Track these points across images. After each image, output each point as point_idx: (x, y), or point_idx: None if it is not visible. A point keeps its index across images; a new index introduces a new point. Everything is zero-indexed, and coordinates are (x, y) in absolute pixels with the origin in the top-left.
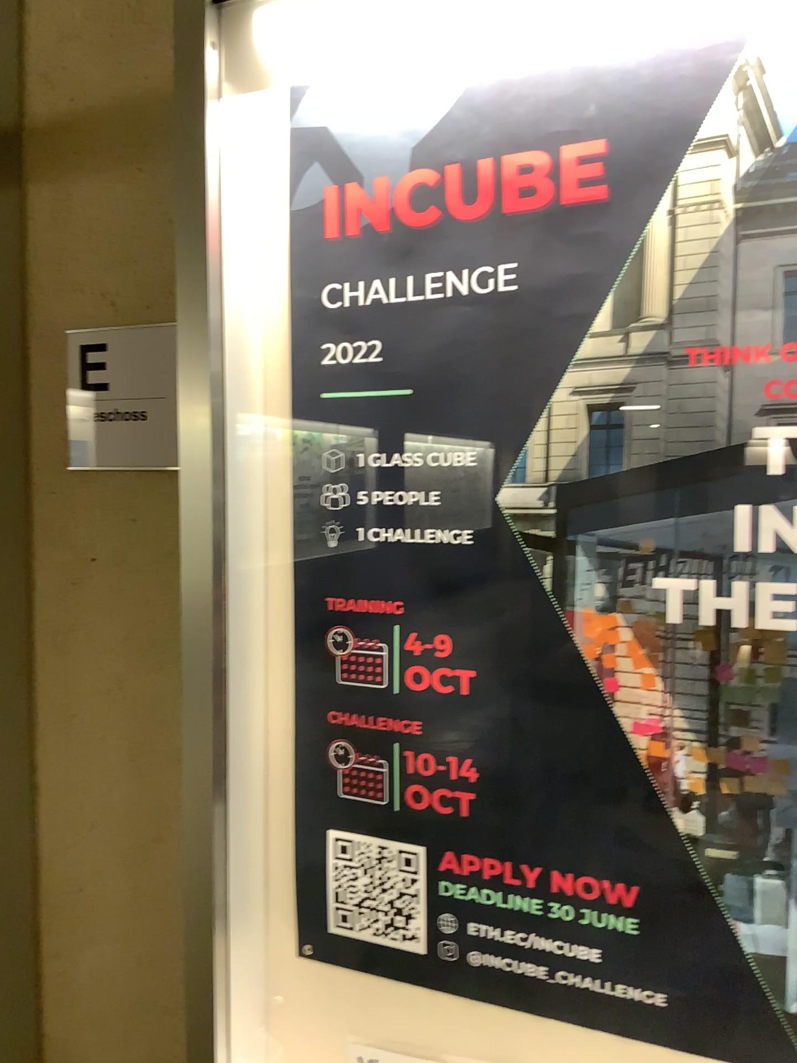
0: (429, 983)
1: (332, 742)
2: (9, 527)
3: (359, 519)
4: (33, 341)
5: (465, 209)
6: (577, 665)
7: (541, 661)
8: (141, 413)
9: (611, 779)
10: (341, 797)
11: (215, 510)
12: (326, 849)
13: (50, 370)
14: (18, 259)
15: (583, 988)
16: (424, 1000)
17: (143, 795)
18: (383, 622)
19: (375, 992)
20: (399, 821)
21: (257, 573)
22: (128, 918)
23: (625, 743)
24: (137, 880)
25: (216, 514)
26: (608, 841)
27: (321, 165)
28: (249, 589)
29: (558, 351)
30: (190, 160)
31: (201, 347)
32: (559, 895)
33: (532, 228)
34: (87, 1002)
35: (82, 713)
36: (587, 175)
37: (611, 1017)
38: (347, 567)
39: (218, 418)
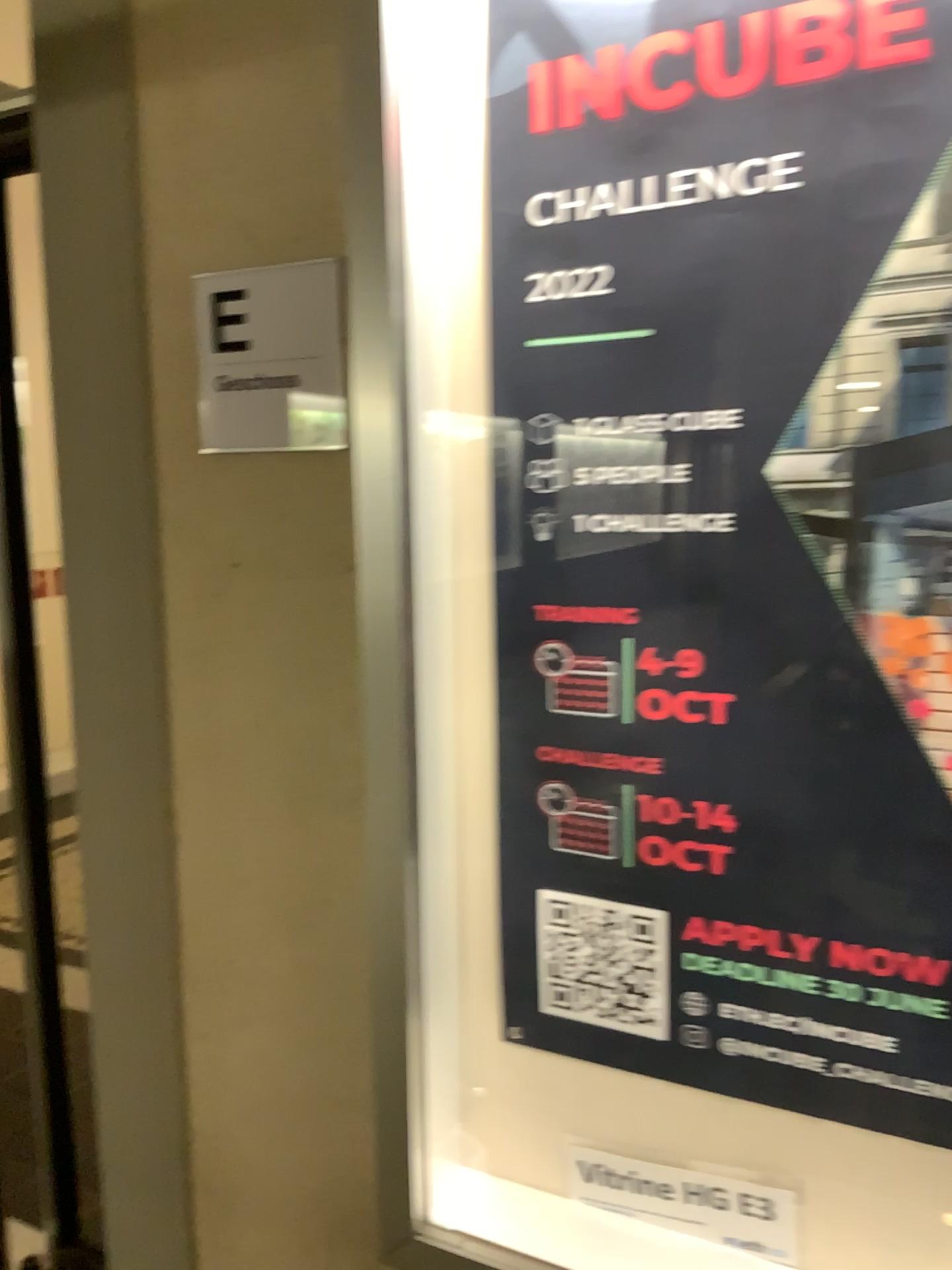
0: (672, 1074)
1: (547, 784)
2: (132, 525)
3: (581, 503)
4: (153, 290)
5: (730, 83)
6: (873, 685)
7: (824, 680)
8: (292, 376)
9: (917, 828)
10: (560, 851)
11: (402, 493)
12: (539, 914)
13: (175, 327)
14: (131, 185)
15: (873, 1084)
16: (664, 1095)
17: (306, 849)
18: (613, 634)
19: (602, 1084)
20: (634, 881)
21: (448, 576)
22: (290, 994)
23: (938, 783)
24: (301, 950)
25: (402, 498)
26: (911, 905)
27: (529, 34)
28: (439, 595)
29: (857, 271)
30: (362, 31)
31: (382, 281)
32: (843, 971)
33: (824, 103)
34: (244, 1089)
35: (227, 751)
36: (904, 24)
37: (909, 1120)
38: (565, 566)
39: (403, 374)
